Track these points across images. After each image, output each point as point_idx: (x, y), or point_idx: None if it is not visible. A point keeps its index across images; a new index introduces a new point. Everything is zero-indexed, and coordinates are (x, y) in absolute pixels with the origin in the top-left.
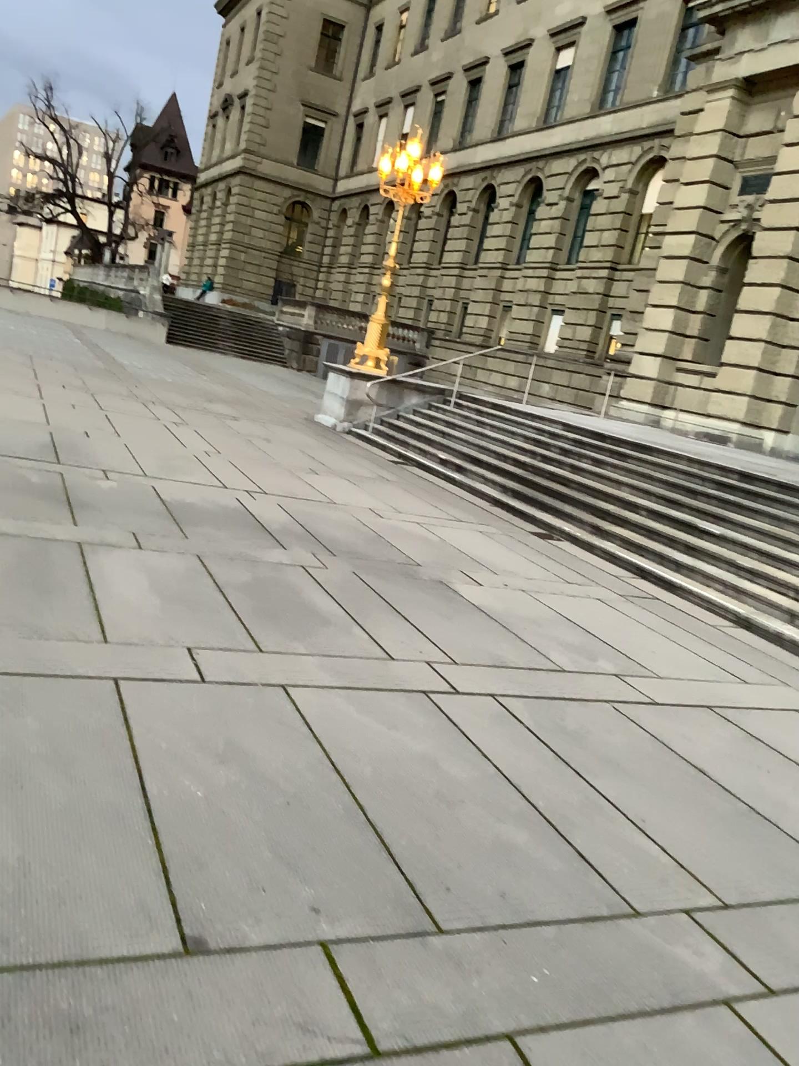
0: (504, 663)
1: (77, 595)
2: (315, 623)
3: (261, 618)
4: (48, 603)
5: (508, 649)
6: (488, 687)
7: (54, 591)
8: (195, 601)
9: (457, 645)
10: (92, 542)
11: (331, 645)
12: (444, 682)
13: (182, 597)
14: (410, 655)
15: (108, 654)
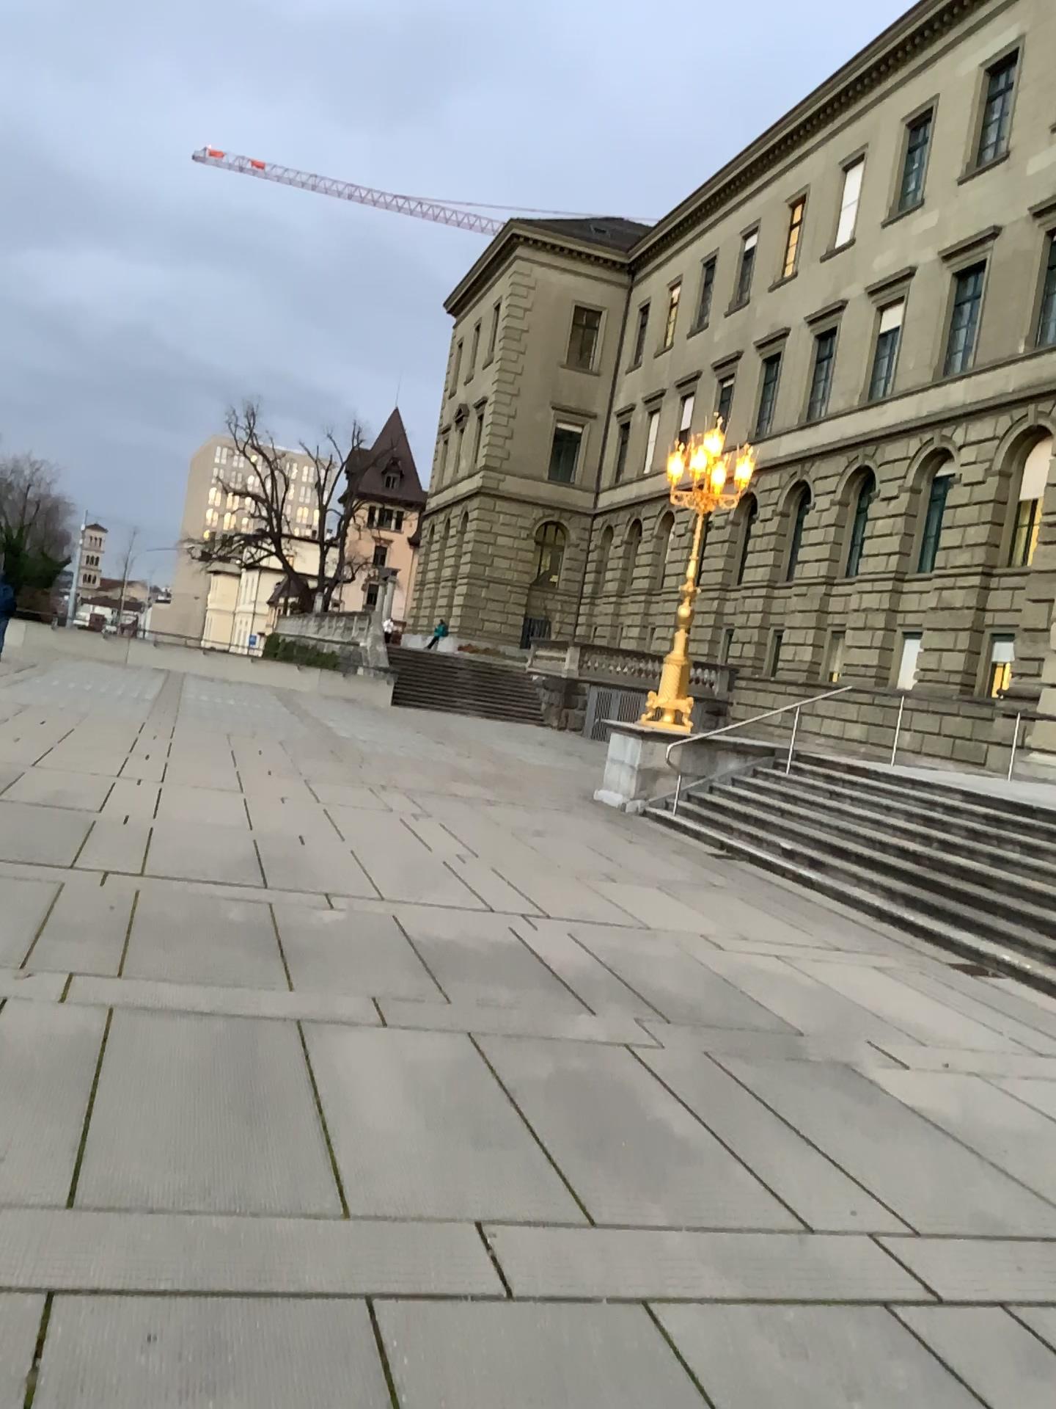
0: (991, 1223)
1: (309, 1122)
2: (670, 1154)
3: (587, 1149)
4: (266, 1140)
5: (987, 1192)
6: (984, 1279)
7: (274, 1114)
8: (482, 1122)
9: (903, 1186)
10: (325, 1023)
11: (703, 1196)
12: (907, 1272)
13: (462, 1115)
14: (835, 1212)
15: (362, 1237)
